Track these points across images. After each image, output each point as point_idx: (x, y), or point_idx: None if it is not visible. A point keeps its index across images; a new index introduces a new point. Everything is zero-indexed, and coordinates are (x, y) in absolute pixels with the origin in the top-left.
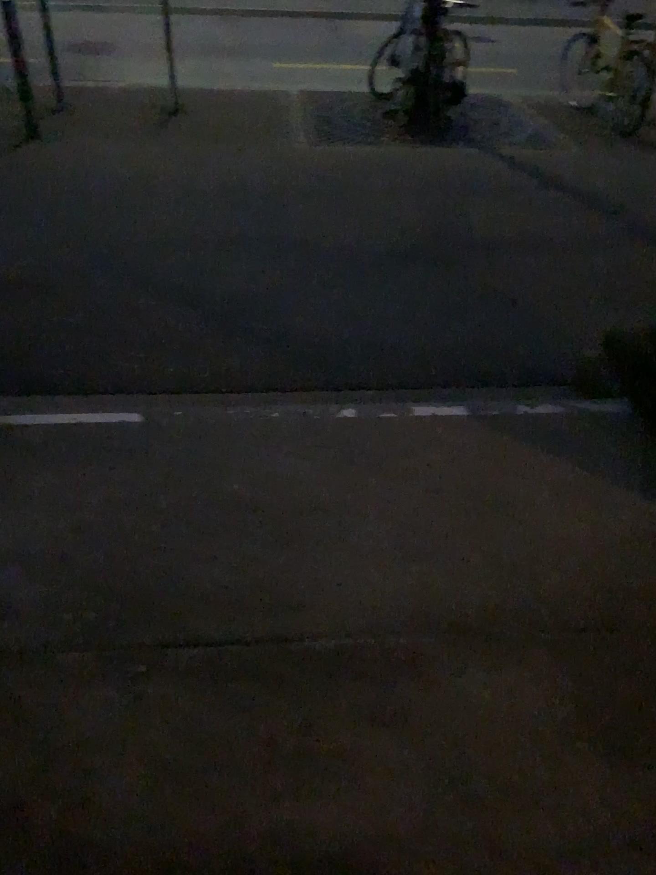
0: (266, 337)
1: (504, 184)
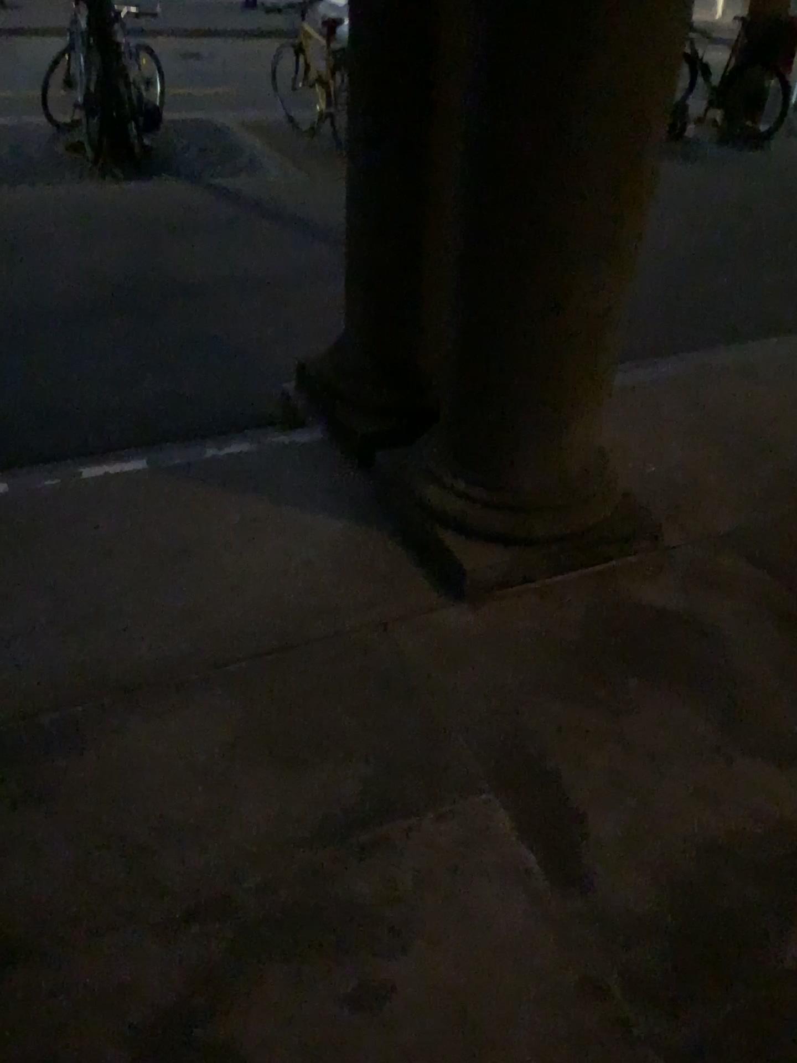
0: None
1: (212, 219)
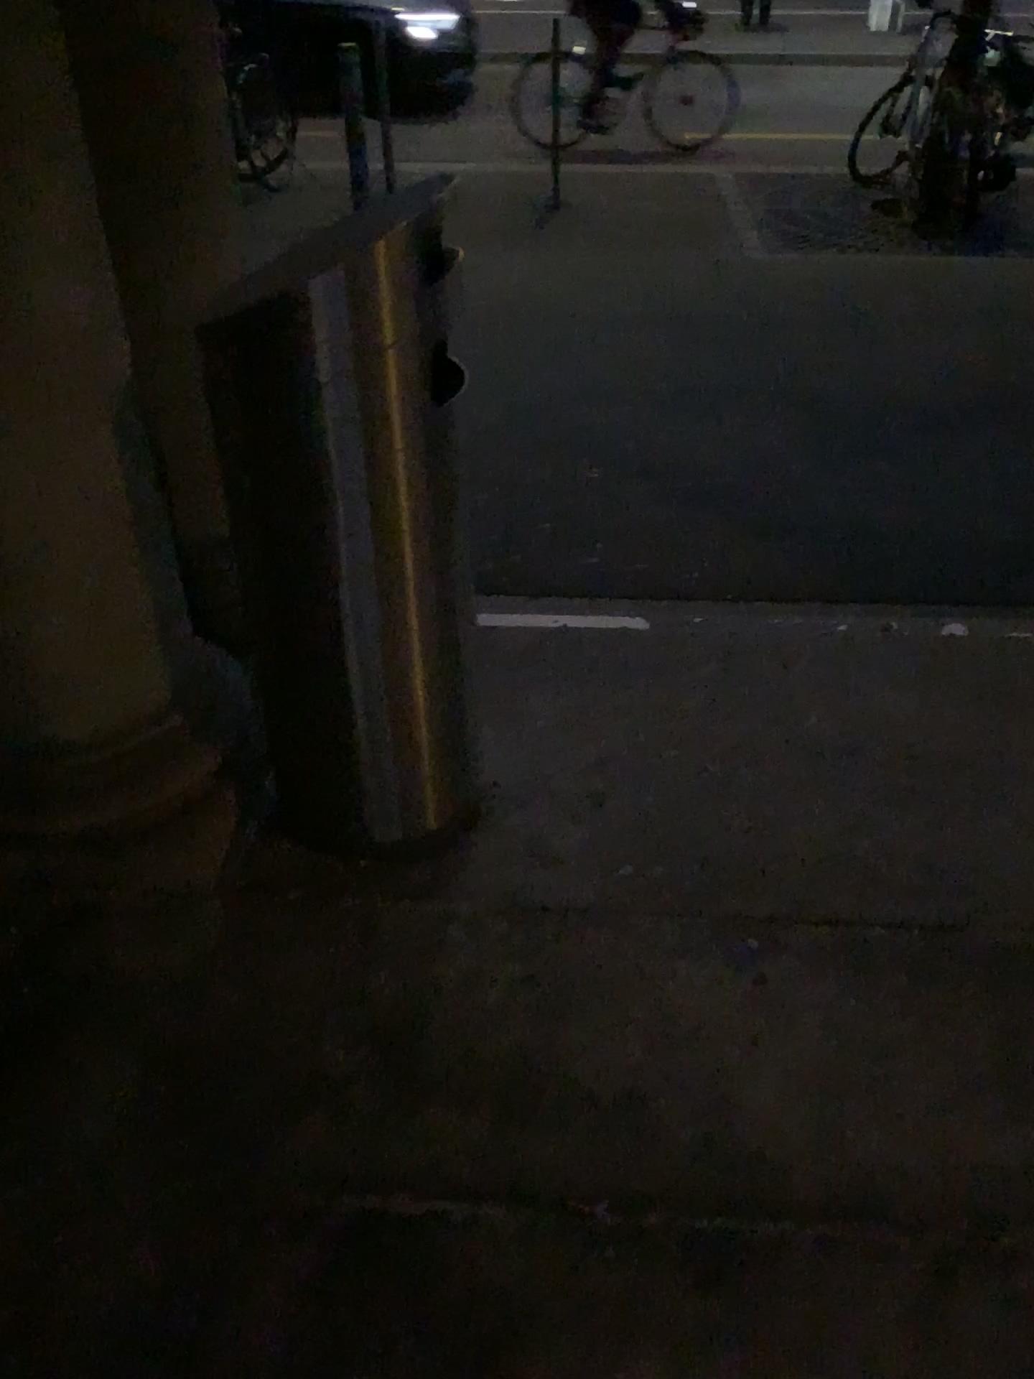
0: (778, 523)
1: None
